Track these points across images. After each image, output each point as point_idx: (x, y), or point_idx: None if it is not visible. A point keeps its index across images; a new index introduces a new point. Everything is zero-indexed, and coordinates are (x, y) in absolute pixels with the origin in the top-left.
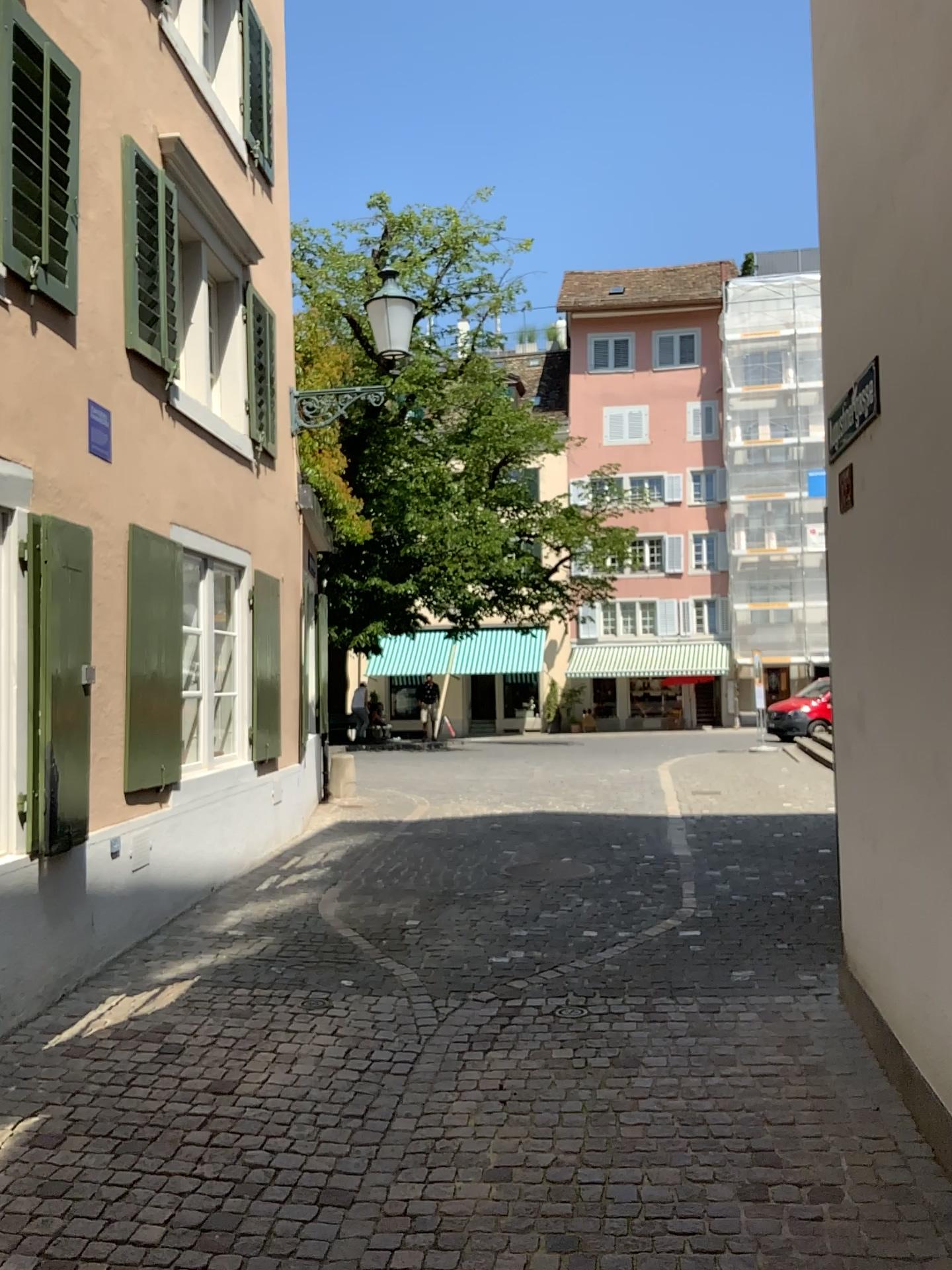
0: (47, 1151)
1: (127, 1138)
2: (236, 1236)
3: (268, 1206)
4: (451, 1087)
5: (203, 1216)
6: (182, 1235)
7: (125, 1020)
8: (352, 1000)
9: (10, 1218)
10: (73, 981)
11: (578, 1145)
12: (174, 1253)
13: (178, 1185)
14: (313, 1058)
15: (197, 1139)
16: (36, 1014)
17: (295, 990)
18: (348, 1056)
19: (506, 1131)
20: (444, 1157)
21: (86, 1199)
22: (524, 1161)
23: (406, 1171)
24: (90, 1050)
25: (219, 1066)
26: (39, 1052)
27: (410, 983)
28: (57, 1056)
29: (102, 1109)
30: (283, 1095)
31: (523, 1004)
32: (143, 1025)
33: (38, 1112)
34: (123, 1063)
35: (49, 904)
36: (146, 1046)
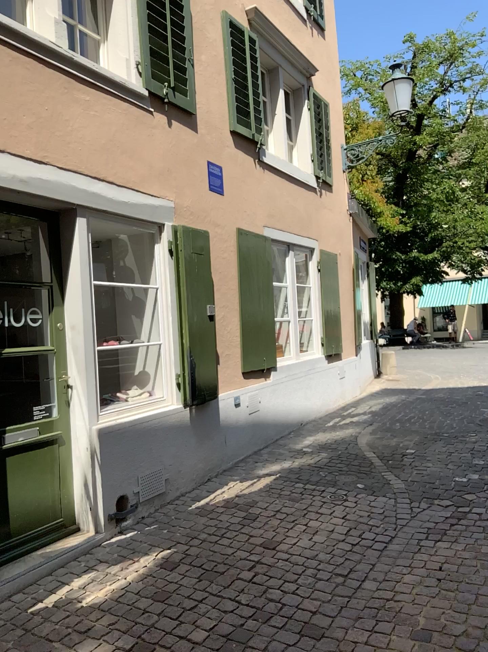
0: (166, 571)
1: (208, 570)
2: (245, 647)
3: (269, 630)
4: (404, 565)
5: (231, 629)
6: (217, 639)
7: (230, 498)
8: (358, 497)
9: (135, 609)
10: (210, 473)
11: (485, 625)
12: (208, 651)
13: (225, 604)
14: (324, 533)
15: (244, 576)
16: (188, 490)
17: (327, 488)
18: (346, 534)
19: (434, 604)
20: (387, 616)
21: (175, 605)
22: (441, 630)
23: (359, 622)
24: (207, 513)
25: (271, 531)
26: (182, 512)
27: (397, 490)
28: (191, 515)
29: (202, 550)
30: (301, 555)
31: (467, 511)
32: (238, 501)
33: (170, 547)
34: (221, 523)
35: (197, 432)
36: (236, 514)
